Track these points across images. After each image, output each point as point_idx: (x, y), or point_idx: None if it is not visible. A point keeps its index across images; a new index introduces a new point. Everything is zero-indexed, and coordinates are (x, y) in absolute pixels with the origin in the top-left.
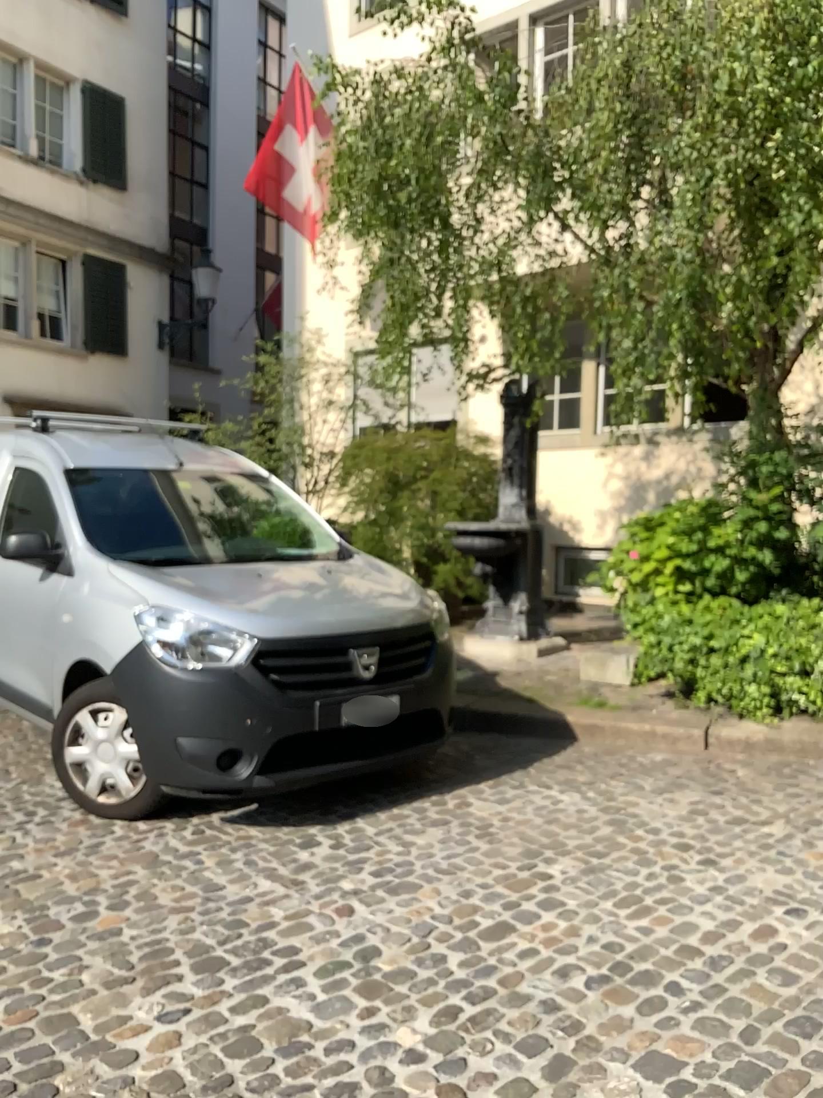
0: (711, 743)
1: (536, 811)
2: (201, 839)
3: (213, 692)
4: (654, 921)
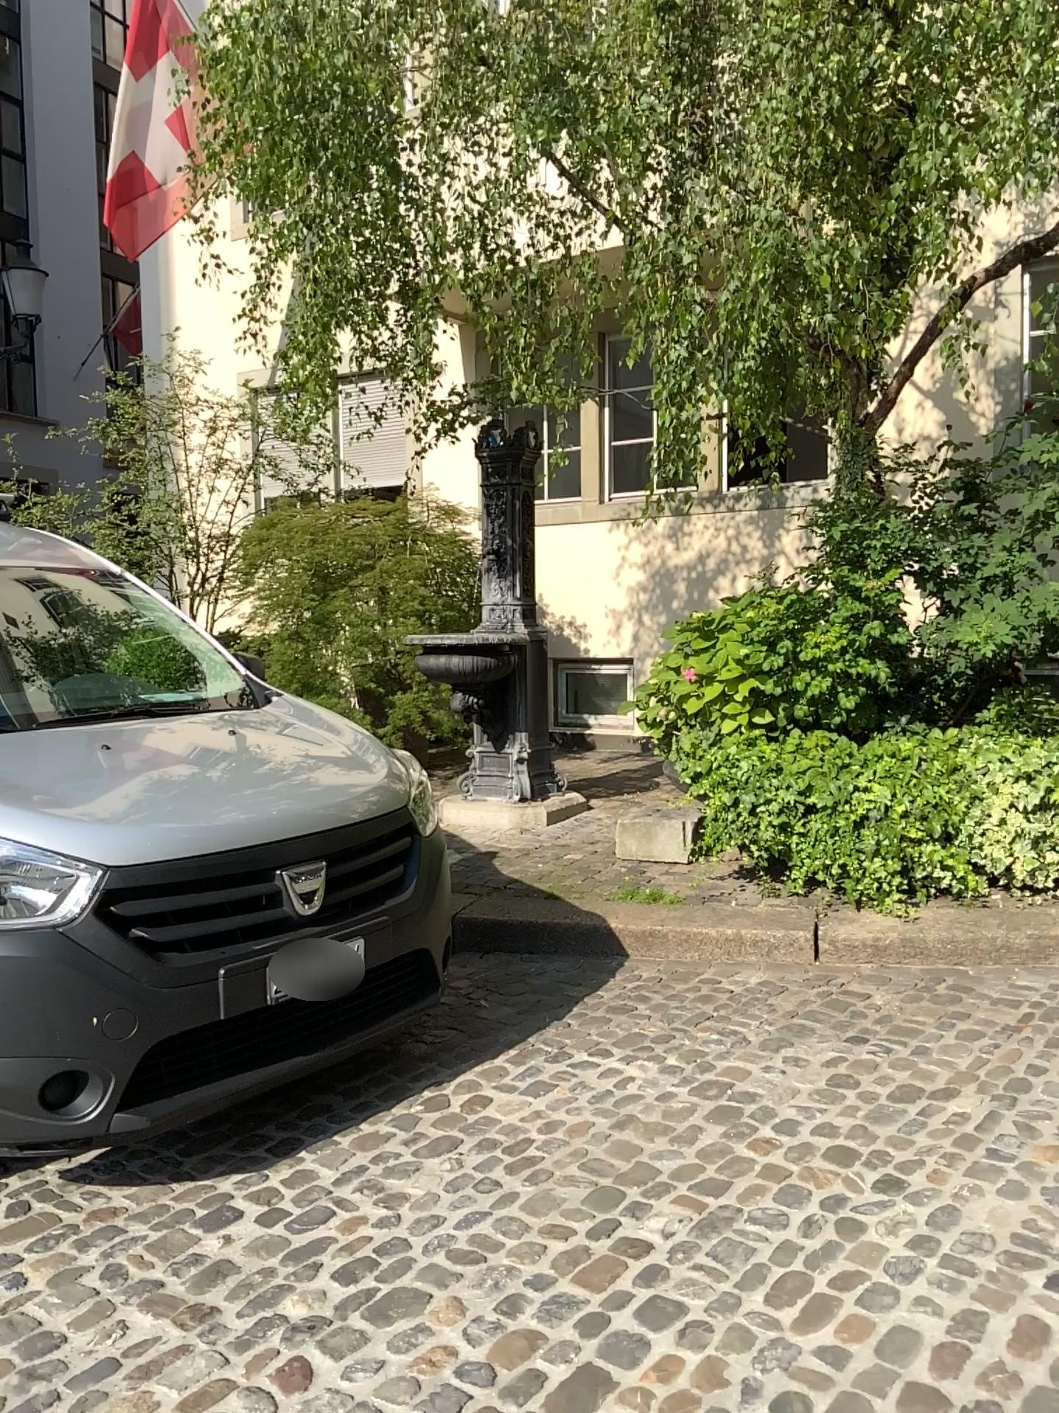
0: (822, 951)
1: (598, 1109)
2: (20, 1233)
3: (26, 970)
4: (850, 1338)
